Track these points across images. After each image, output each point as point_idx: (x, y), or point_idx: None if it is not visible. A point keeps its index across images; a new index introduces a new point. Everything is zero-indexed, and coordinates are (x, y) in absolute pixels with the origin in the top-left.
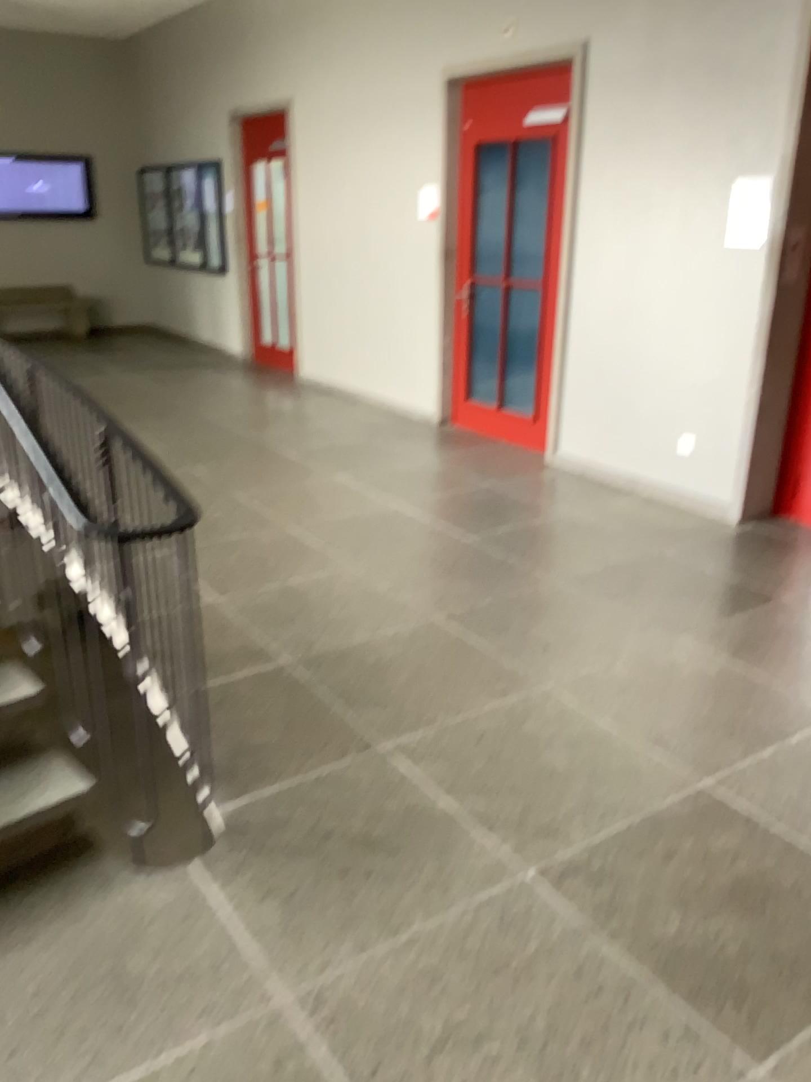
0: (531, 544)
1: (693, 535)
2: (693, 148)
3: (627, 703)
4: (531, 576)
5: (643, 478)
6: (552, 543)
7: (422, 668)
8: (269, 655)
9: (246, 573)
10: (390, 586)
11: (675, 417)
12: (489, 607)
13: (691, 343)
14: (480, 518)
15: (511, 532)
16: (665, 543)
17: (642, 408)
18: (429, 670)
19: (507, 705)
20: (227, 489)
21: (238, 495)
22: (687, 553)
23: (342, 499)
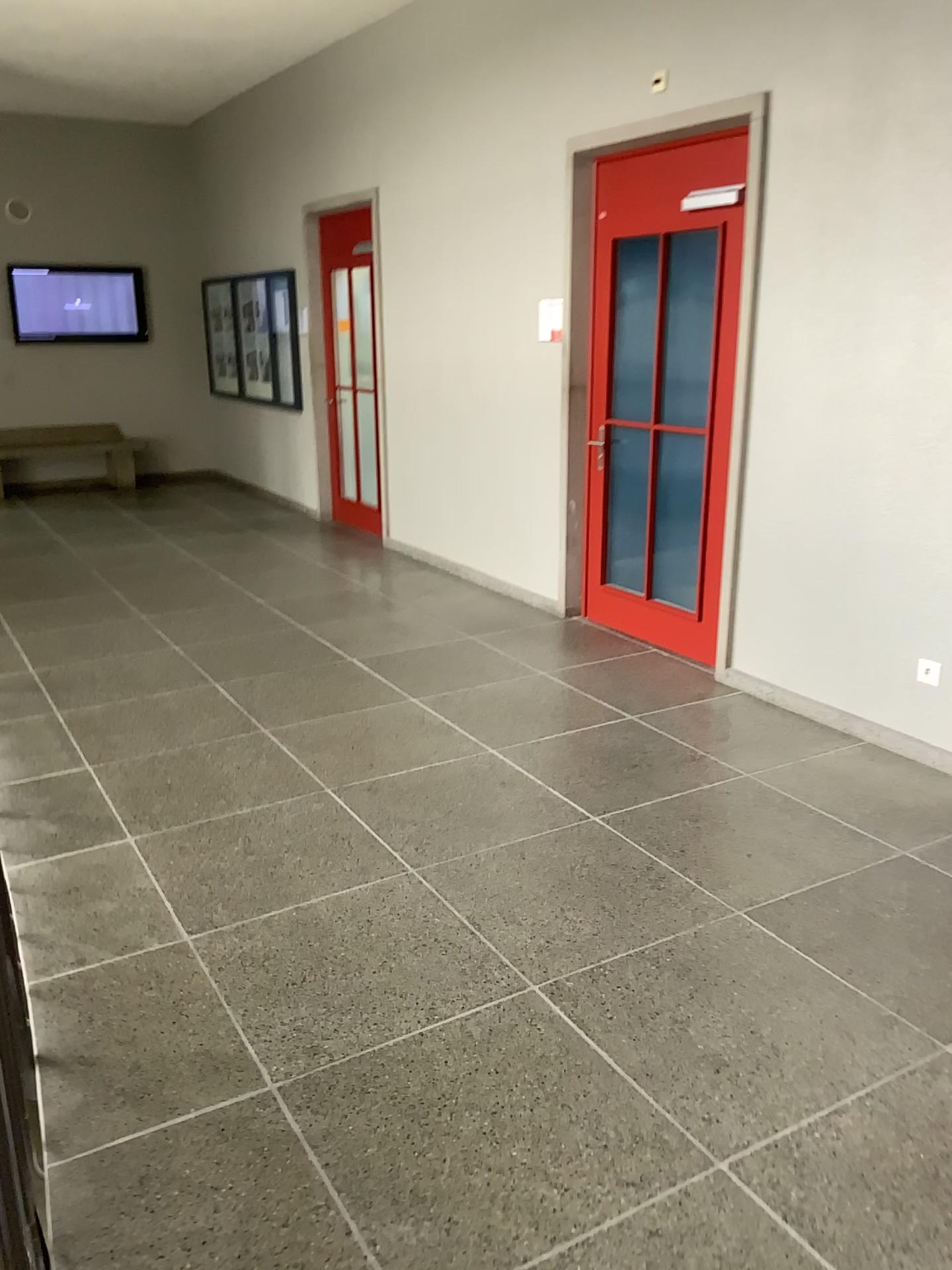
0: (693, 831)
1: (947, 816)
2: (938, 233)
3: (867, 1208)
4: (693, 895)
5: (864, 717)
6: (726, 830)
7: (502, 1105)
8: (247, 1067)
9: (249, 881)
10: (468, 912)
11: (913, 628)
12: (624, 958)
13: (937, 520)
14: (617, 782)
15: (663, 807)
16: (905, 832)
17: (861, 613)
18: (513, 1110)
19: (646, 1208)
20: (251, 725)
21: (264, 736)
22: (942, 855)
23: (413, 745)
